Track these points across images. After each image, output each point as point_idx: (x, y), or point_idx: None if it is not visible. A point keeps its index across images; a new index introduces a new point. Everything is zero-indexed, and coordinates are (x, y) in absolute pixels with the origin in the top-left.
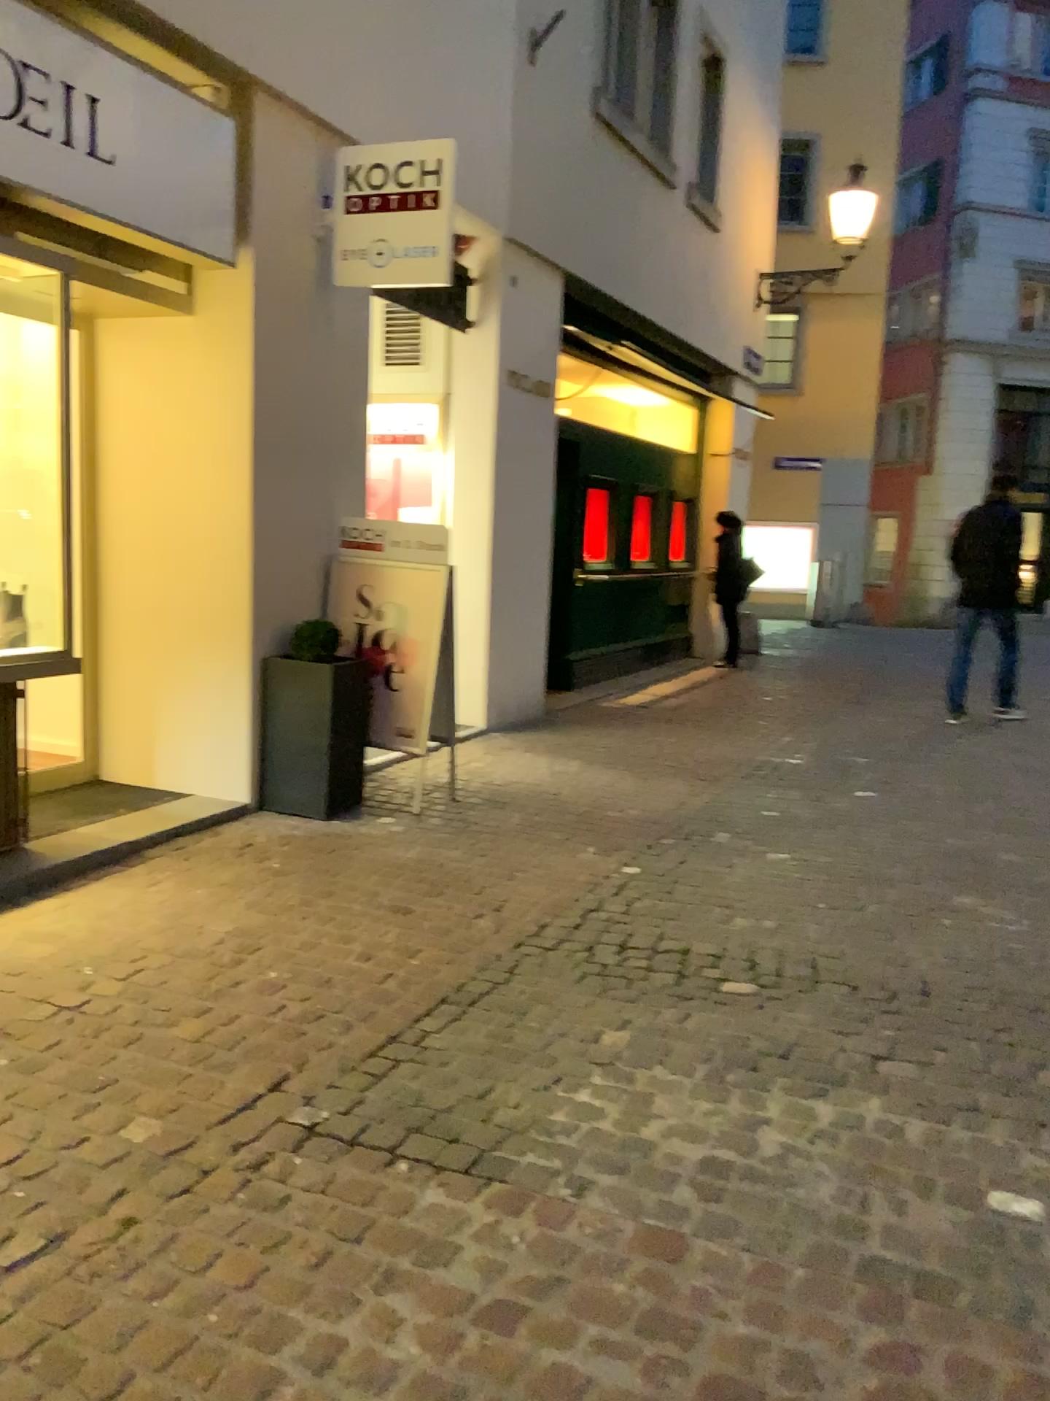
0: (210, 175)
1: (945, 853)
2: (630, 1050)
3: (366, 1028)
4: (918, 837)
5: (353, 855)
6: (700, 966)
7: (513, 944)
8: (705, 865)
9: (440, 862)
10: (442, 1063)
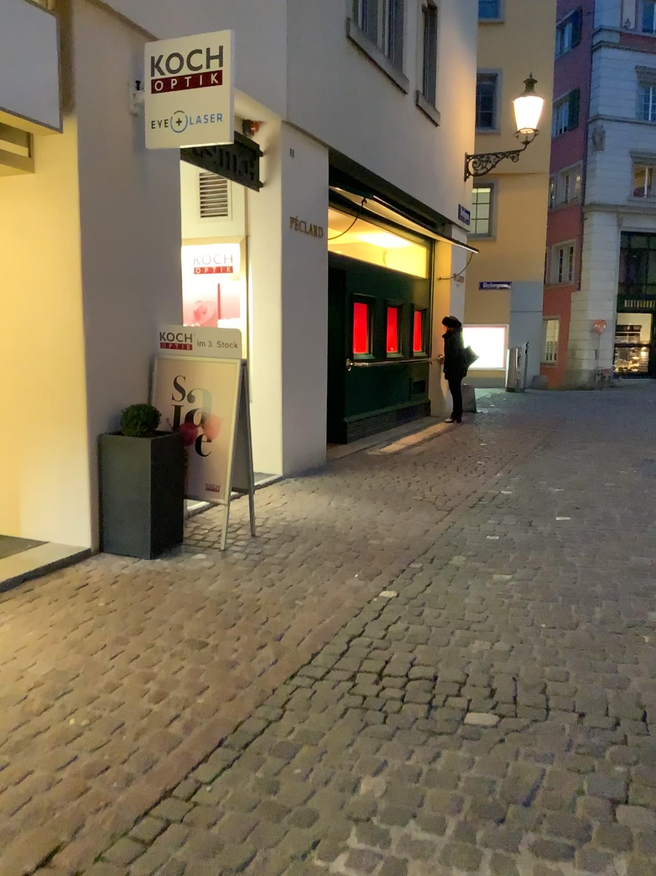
0: (36, 56)
1: (632, 571)
2: (383, 806)
3: (144, 782)
4: (609, 558)
5: (165, 591)
6: (445, 697)
7: (286, 677)
8: (445, 590)
9: (235, 594)
10: (206, 828)
